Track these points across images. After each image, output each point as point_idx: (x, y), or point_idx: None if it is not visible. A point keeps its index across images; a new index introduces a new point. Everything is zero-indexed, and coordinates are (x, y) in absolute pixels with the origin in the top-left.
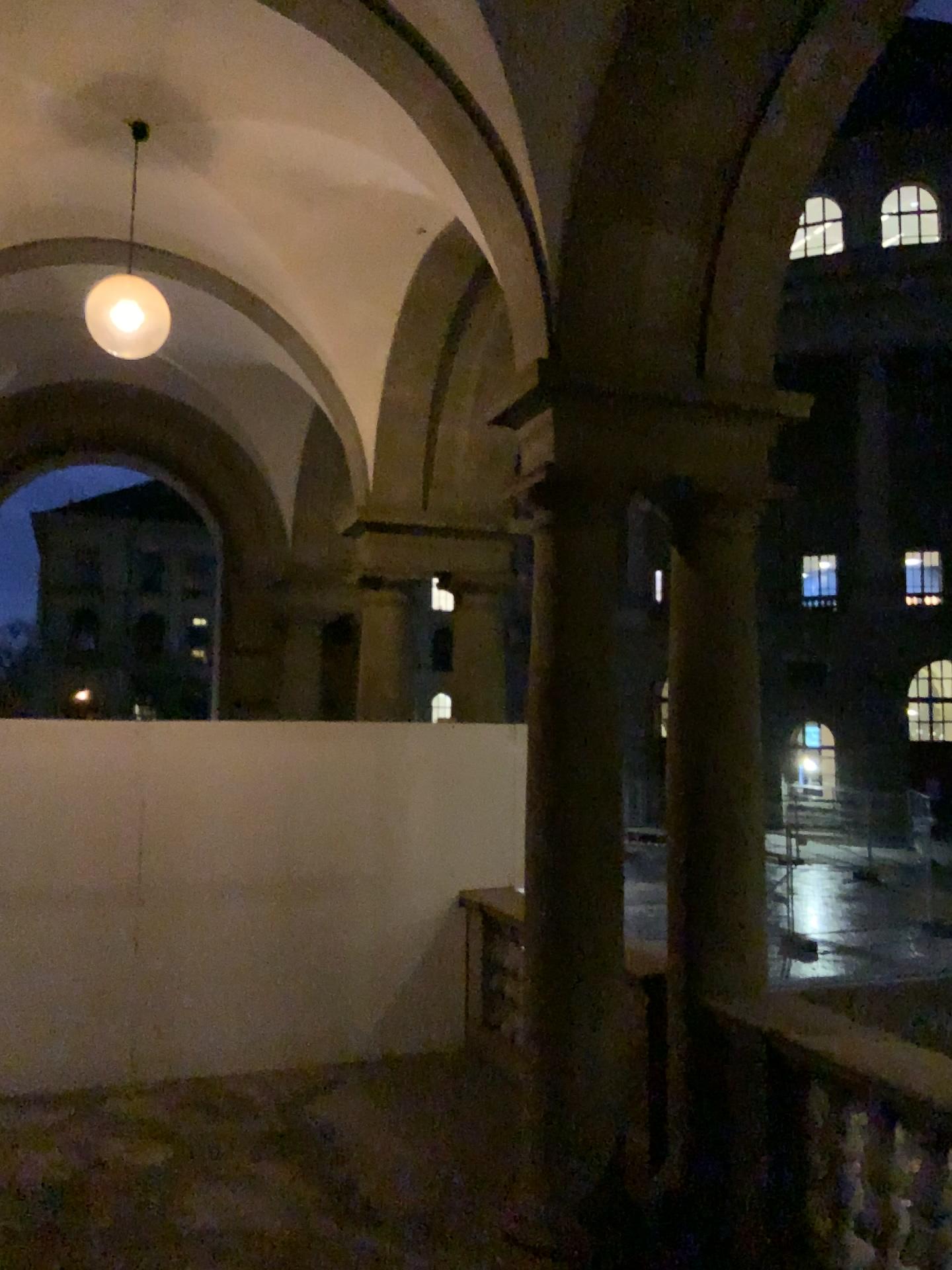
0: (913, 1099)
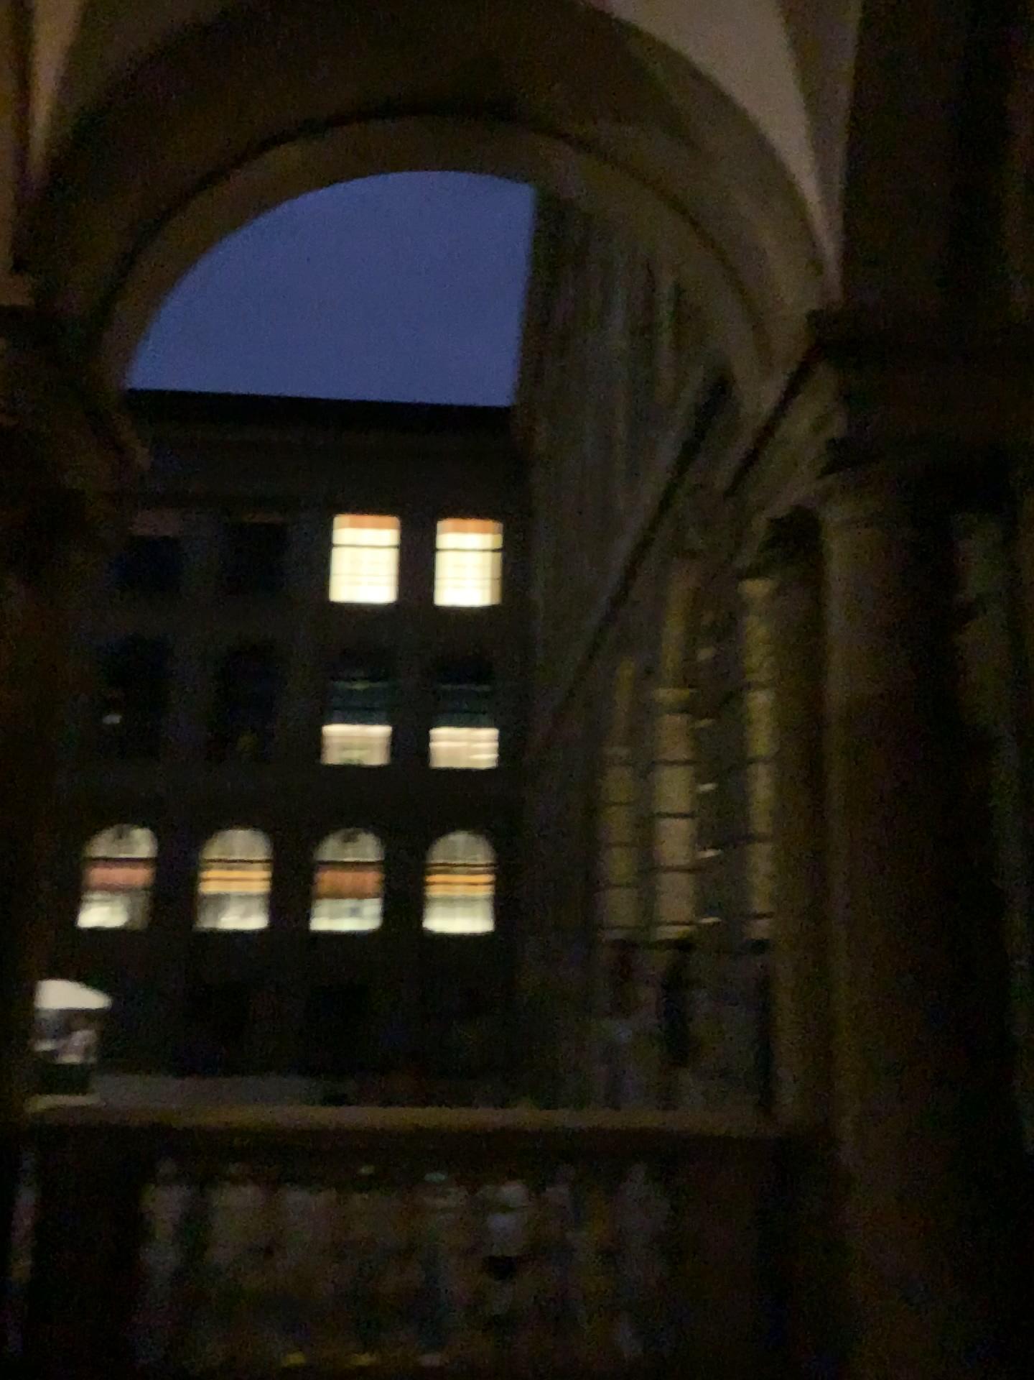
0: (378, 1137)
